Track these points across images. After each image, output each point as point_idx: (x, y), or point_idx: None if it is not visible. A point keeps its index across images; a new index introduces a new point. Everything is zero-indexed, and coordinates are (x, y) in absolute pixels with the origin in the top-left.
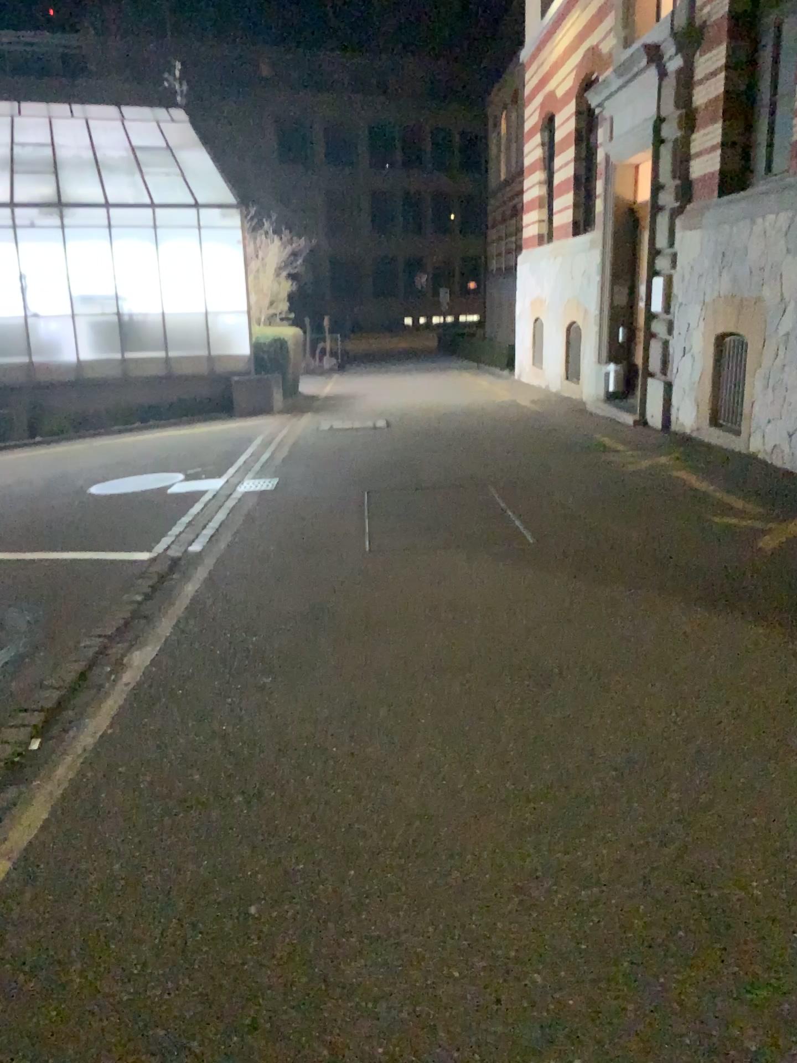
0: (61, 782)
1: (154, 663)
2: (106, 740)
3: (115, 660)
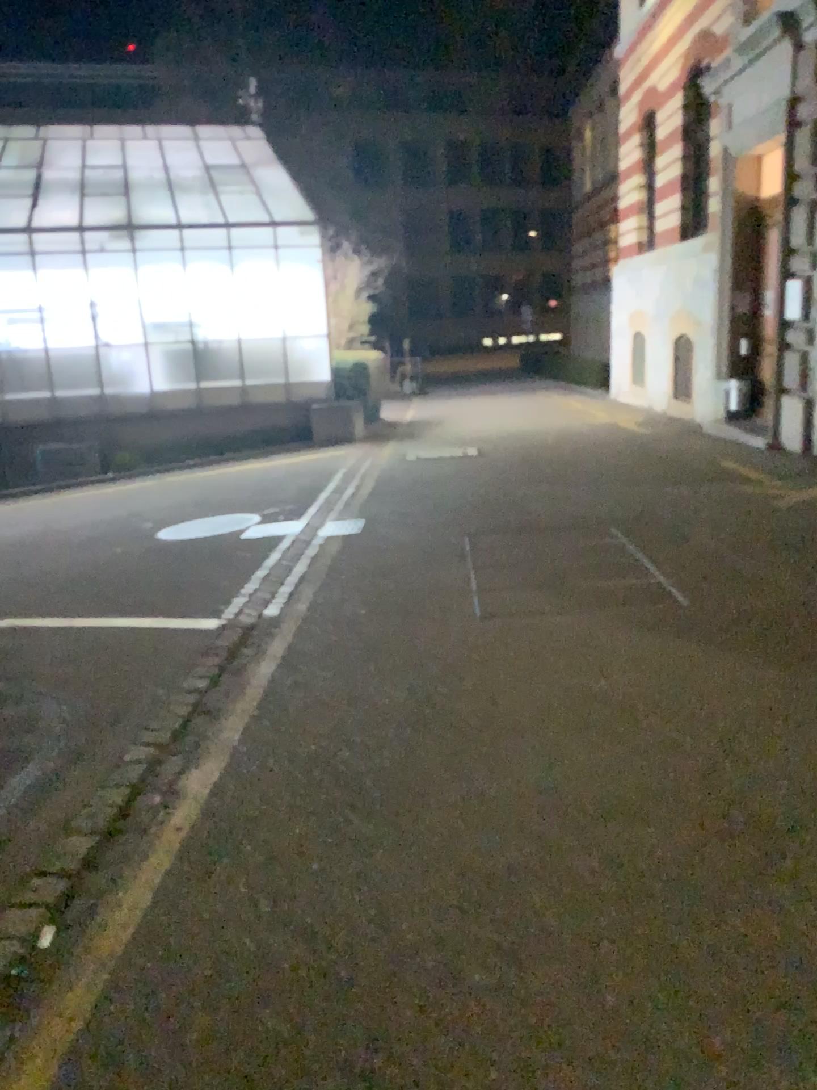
0: (77, 1018)
1: (218, 790)
2: (147, 933)
3: (167, 785)
